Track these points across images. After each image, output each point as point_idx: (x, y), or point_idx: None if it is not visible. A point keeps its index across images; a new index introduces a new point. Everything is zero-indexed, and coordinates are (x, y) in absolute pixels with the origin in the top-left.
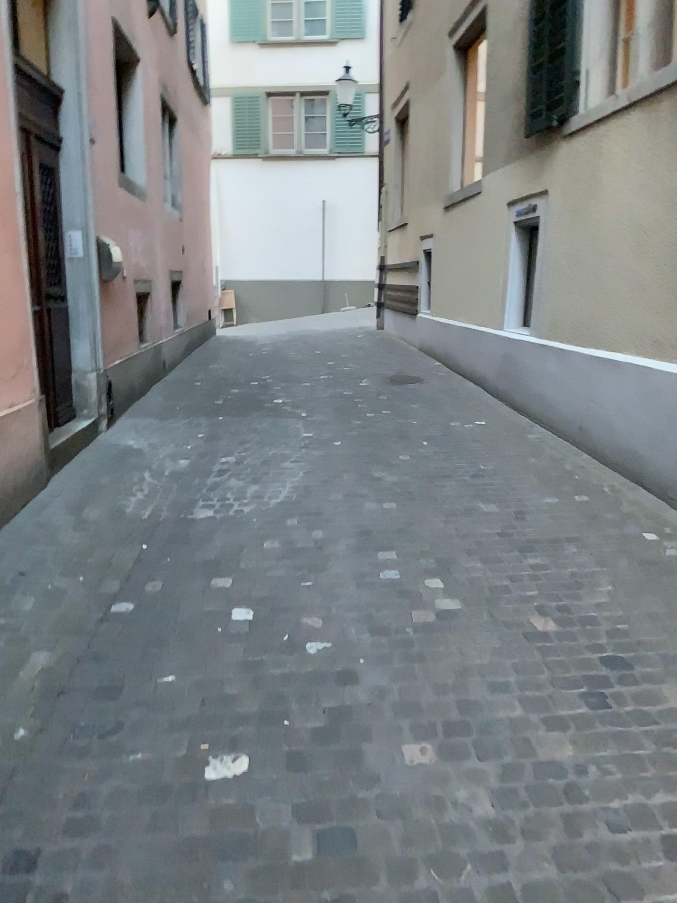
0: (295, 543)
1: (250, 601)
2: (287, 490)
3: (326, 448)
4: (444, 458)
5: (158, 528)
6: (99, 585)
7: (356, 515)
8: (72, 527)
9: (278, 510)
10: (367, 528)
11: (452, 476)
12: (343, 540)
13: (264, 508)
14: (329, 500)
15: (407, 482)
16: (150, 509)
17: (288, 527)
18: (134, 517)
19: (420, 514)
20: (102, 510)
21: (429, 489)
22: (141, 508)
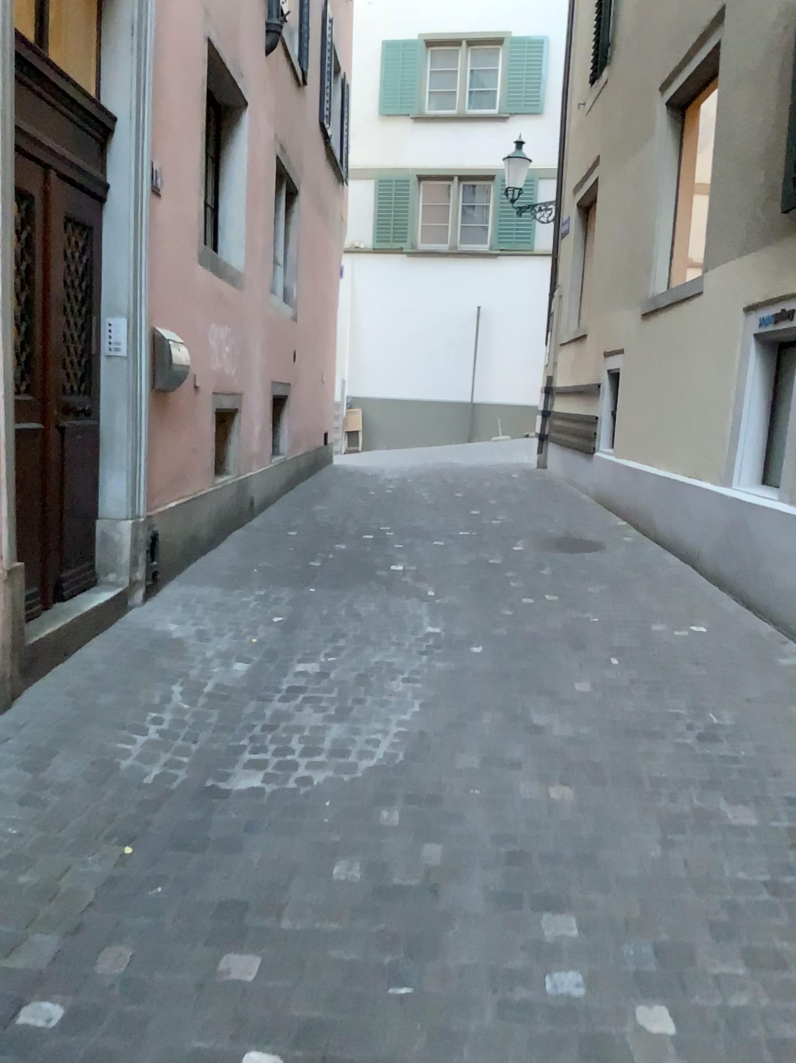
0: (390, 872)
1: (285, 1029)
2: (391, 743)
3: (459, 661)
4: (647, 695)
5: (164, 810)
6: (17, 950)
7: (503, 813)
8: (19, 798)
9: (371, 785)
10: (521, 844)
11: (666, 737)
12: (476, 873)
13: (349, 779)
14: (459, 770)
15: (589, 742)
16: (162, 765)
17: (383, 828)
18: (129, 782)
19: (615, 819)
20: (84, 763)
21: (627, 761)
22: (147, 762)
